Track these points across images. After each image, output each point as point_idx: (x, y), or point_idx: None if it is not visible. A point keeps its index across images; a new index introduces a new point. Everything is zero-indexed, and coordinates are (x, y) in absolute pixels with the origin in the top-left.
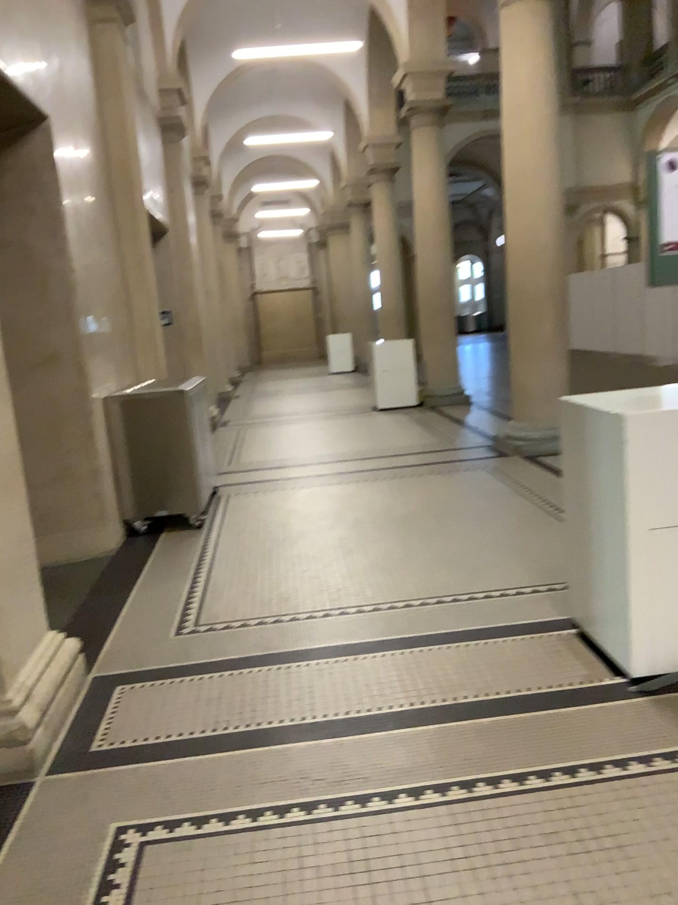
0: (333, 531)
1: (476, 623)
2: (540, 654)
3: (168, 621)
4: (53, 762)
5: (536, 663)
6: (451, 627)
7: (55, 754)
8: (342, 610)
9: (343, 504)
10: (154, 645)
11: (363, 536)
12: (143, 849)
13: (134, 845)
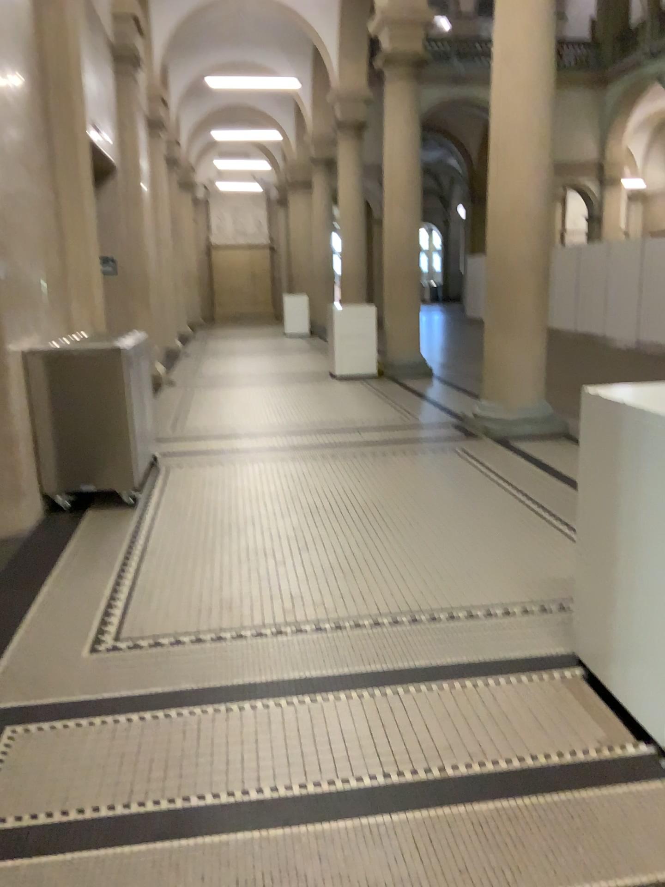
0: (285, 520)
1: (457, 656)
2: (542, 709)
3: (80, 635)
4: None
5: (537, 722)
6: (429, 661)
7: None
8: (295, 629)
9: (297, 486)
10: (59, 670)
11: (320, 528)
12: None
13: None
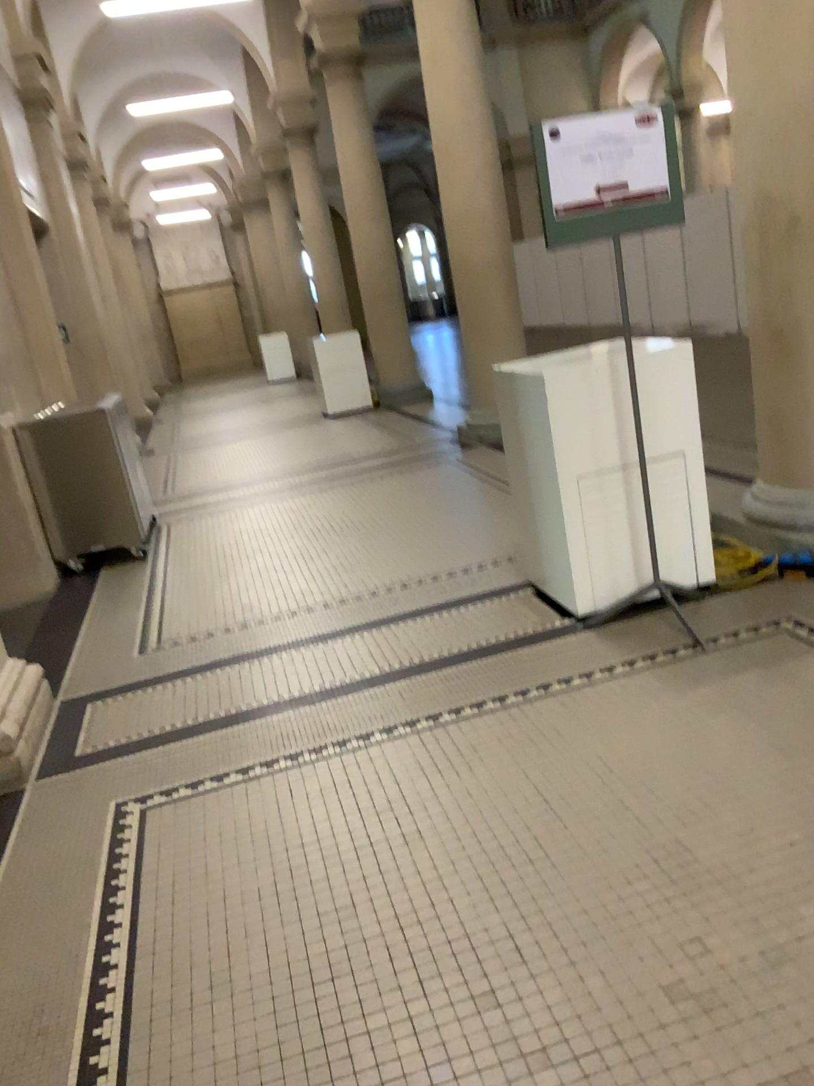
0: (286, 540)
1: (432, 596)
2: (491, 611)
3: (127, 643)
4: (41, 764)
5: (487, 619)
6: (410, 603)
7: (42, 757)
8: (303, 606)
9: (294, 513)
10: (118, 663)
11: (318, 540)
12: (144, 806)
13: (135, 804)
